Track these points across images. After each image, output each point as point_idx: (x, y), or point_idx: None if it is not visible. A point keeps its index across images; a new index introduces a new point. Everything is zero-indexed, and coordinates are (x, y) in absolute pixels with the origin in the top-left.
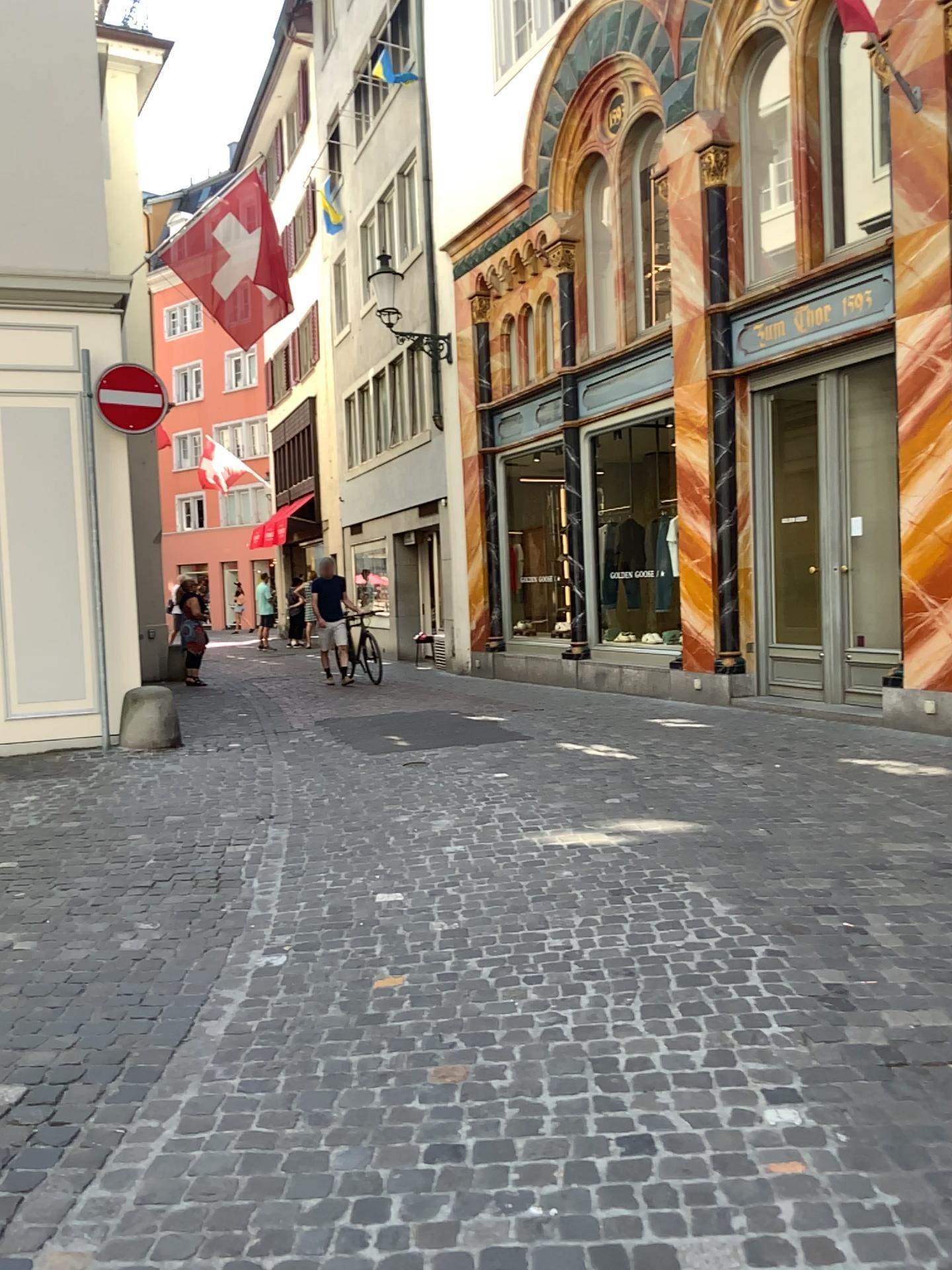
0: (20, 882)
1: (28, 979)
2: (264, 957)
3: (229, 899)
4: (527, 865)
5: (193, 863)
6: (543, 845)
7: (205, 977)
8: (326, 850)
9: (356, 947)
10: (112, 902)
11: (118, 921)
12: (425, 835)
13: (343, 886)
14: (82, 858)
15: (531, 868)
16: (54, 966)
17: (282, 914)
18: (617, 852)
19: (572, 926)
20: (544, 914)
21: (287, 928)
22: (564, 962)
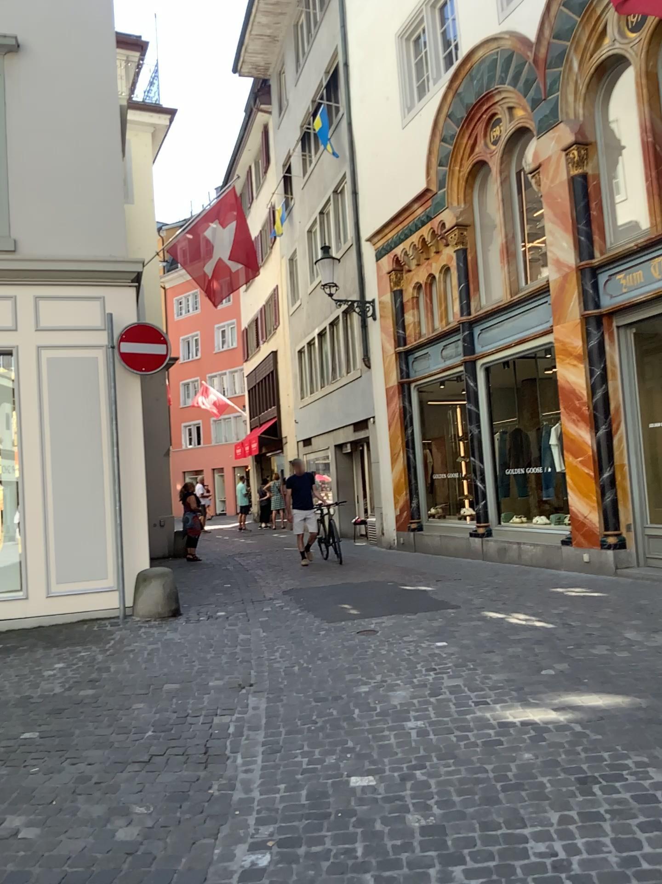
0: (35, 757)
1: (23, 882)
2: (249, 856)
3: (216, 781)
4: (487, 744)
5: (185, 737)
6: (496, 720)
7: (192, 883)
8: (301, 723)
9: (338, 845)
10: (111, 781)
11: (115, 805)
12: (387, 707)
13: (319, 765)
14: (90, 731)
15: (492, 747)
16: (50, 864)
17: (265, 800)
18: (568, 729)
19: (550, 823)
20: (518, 807)
21: (270, 819)
22: (557, 877)
